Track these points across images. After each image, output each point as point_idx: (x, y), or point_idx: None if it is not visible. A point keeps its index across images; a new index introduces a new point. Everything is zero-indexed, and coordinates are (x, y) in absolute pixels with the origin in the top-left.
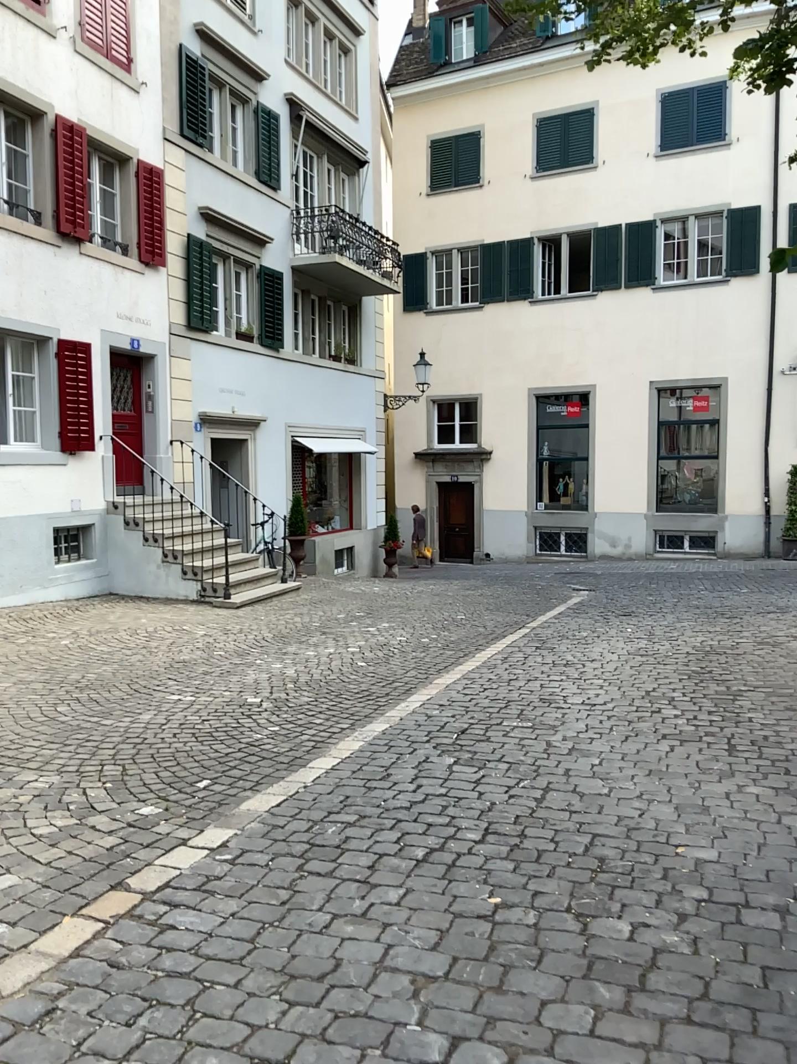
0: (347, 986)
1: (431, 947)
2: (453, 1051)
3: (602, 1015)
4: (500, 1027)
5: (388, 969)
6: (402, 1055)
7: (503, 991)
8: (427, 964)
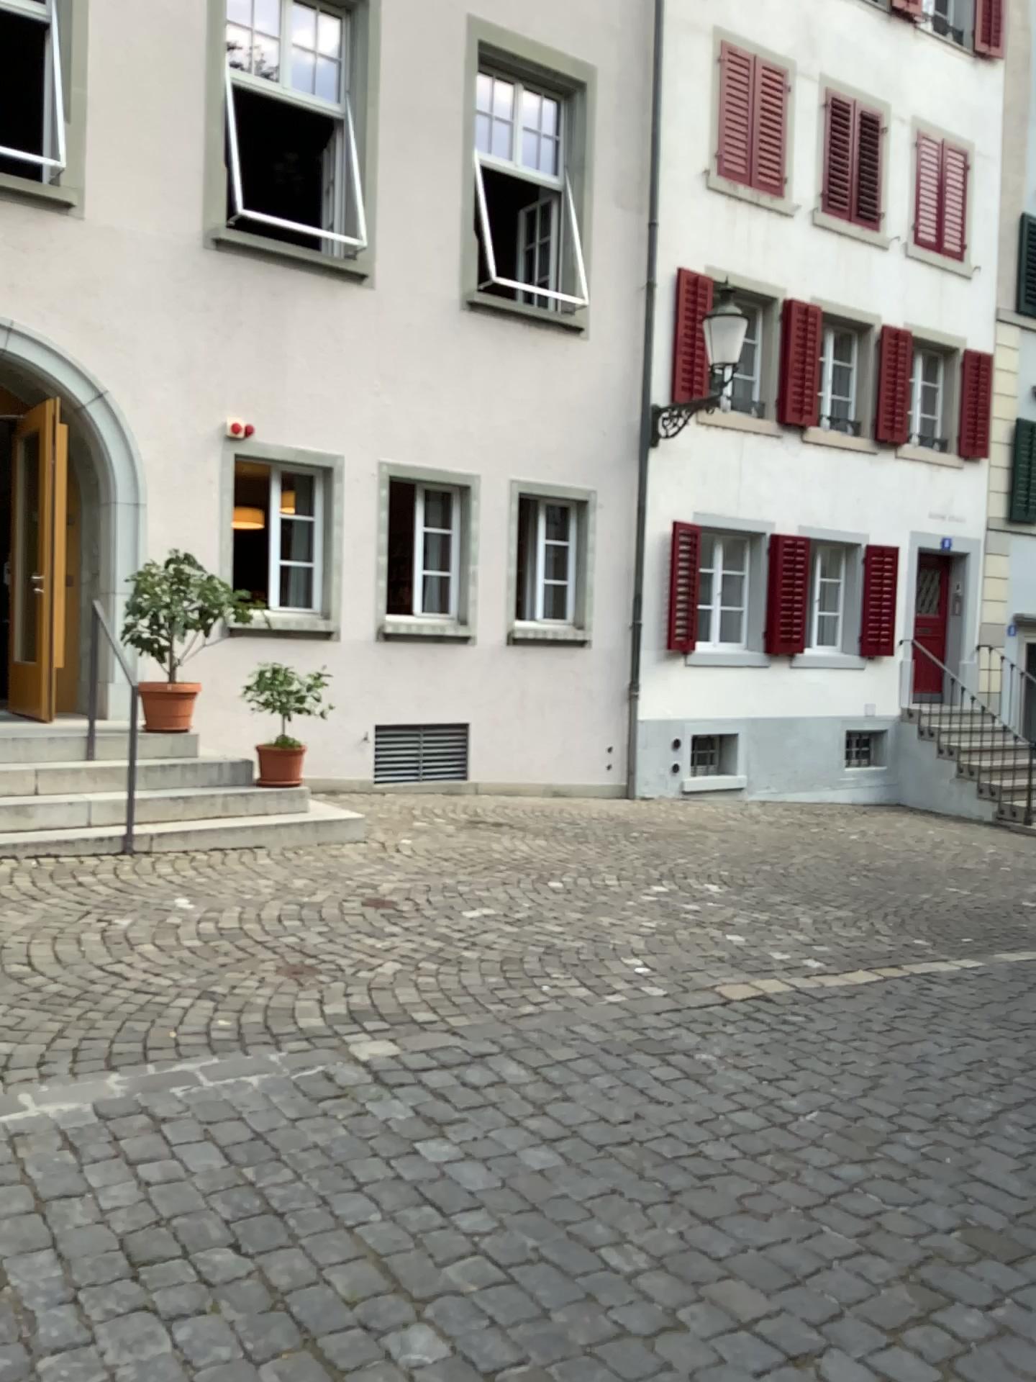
0: None
1: None
2: None
3: None
4: None
5: None
6: None
7: None
8: None
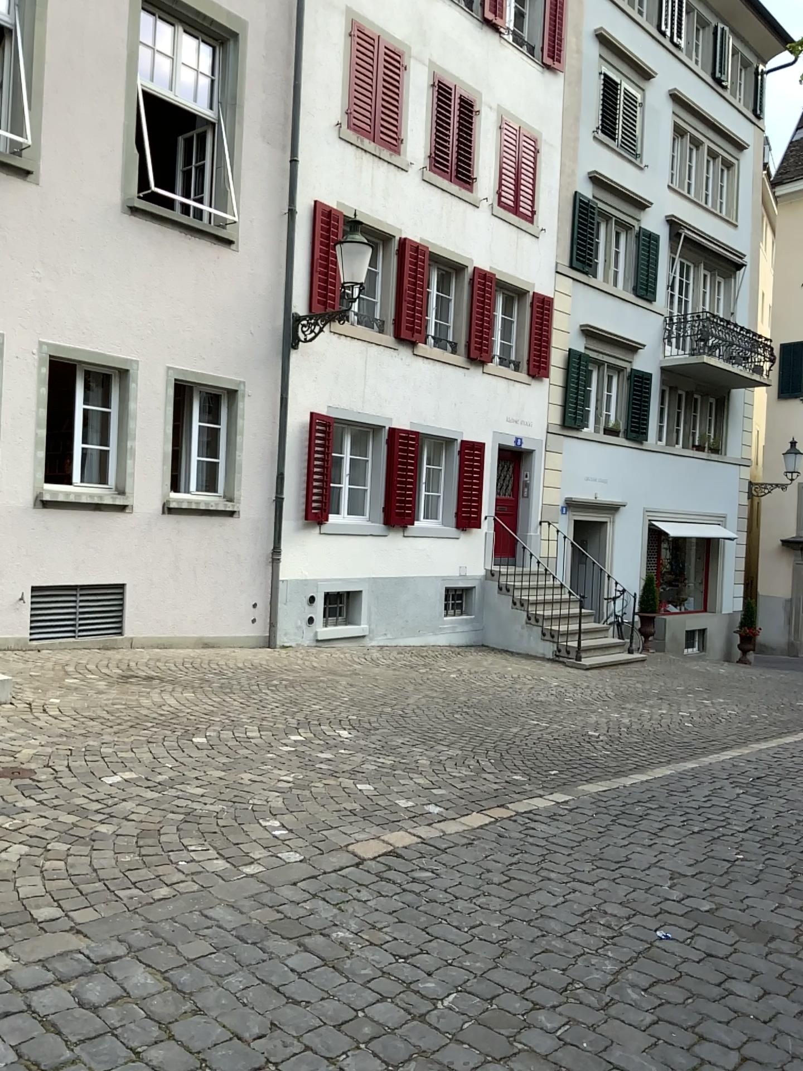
0: (631, 866)
1: (687, 863)
2: (684, 897)
3: (782, 906)
4: (716, 895)
5: (657, 865)
6: (655, 892)
7: (725, 886)
8: (681, 868)
